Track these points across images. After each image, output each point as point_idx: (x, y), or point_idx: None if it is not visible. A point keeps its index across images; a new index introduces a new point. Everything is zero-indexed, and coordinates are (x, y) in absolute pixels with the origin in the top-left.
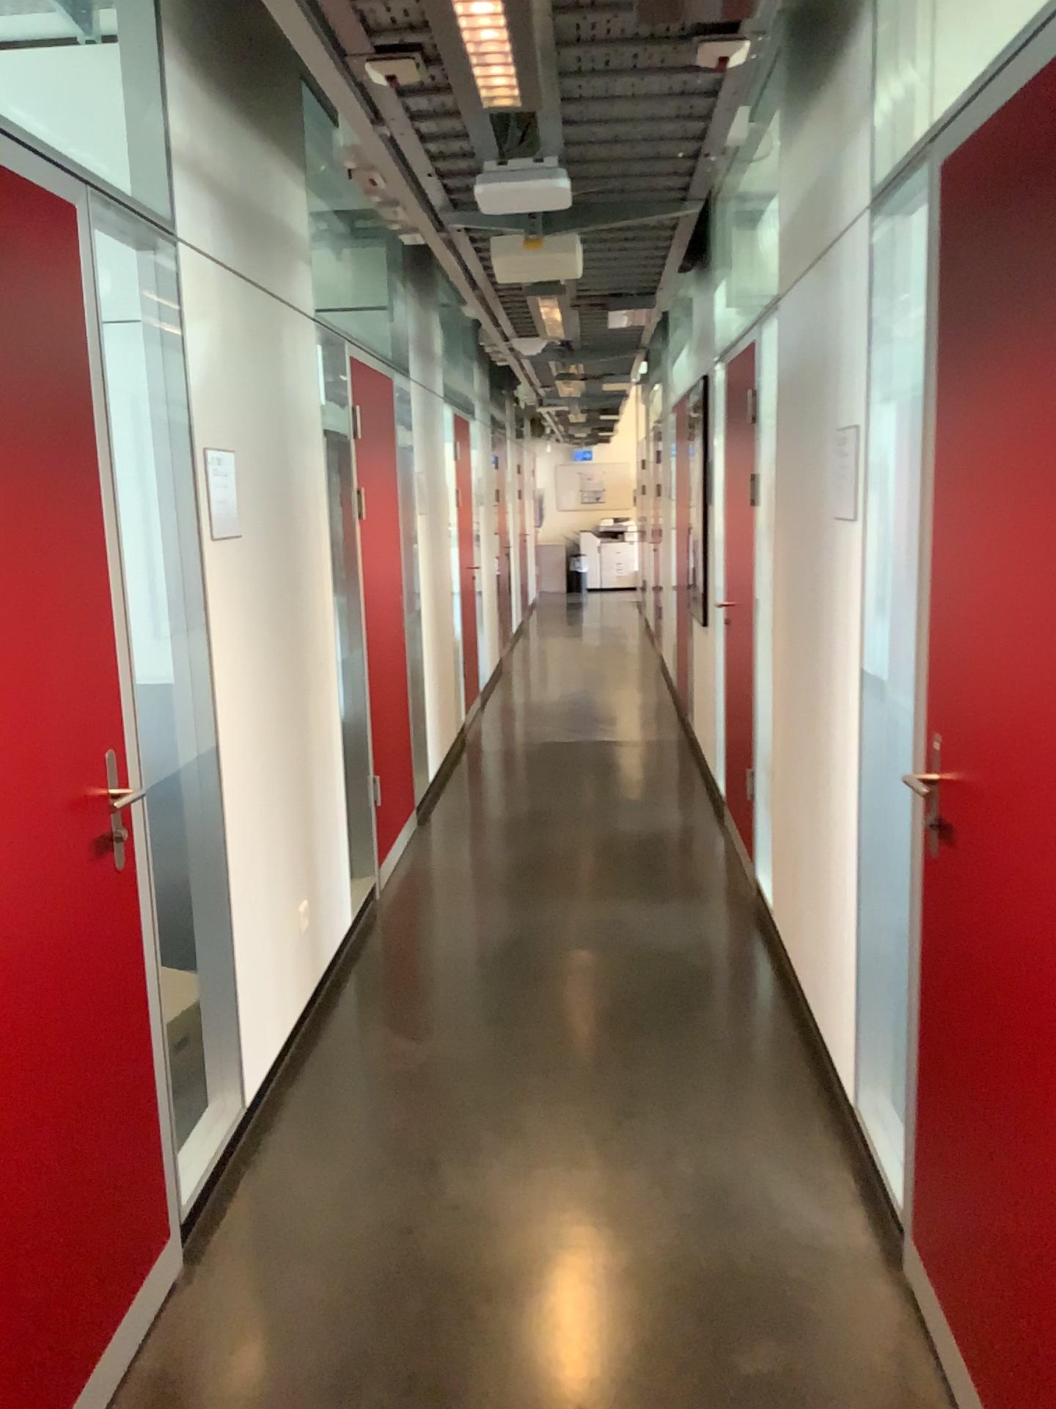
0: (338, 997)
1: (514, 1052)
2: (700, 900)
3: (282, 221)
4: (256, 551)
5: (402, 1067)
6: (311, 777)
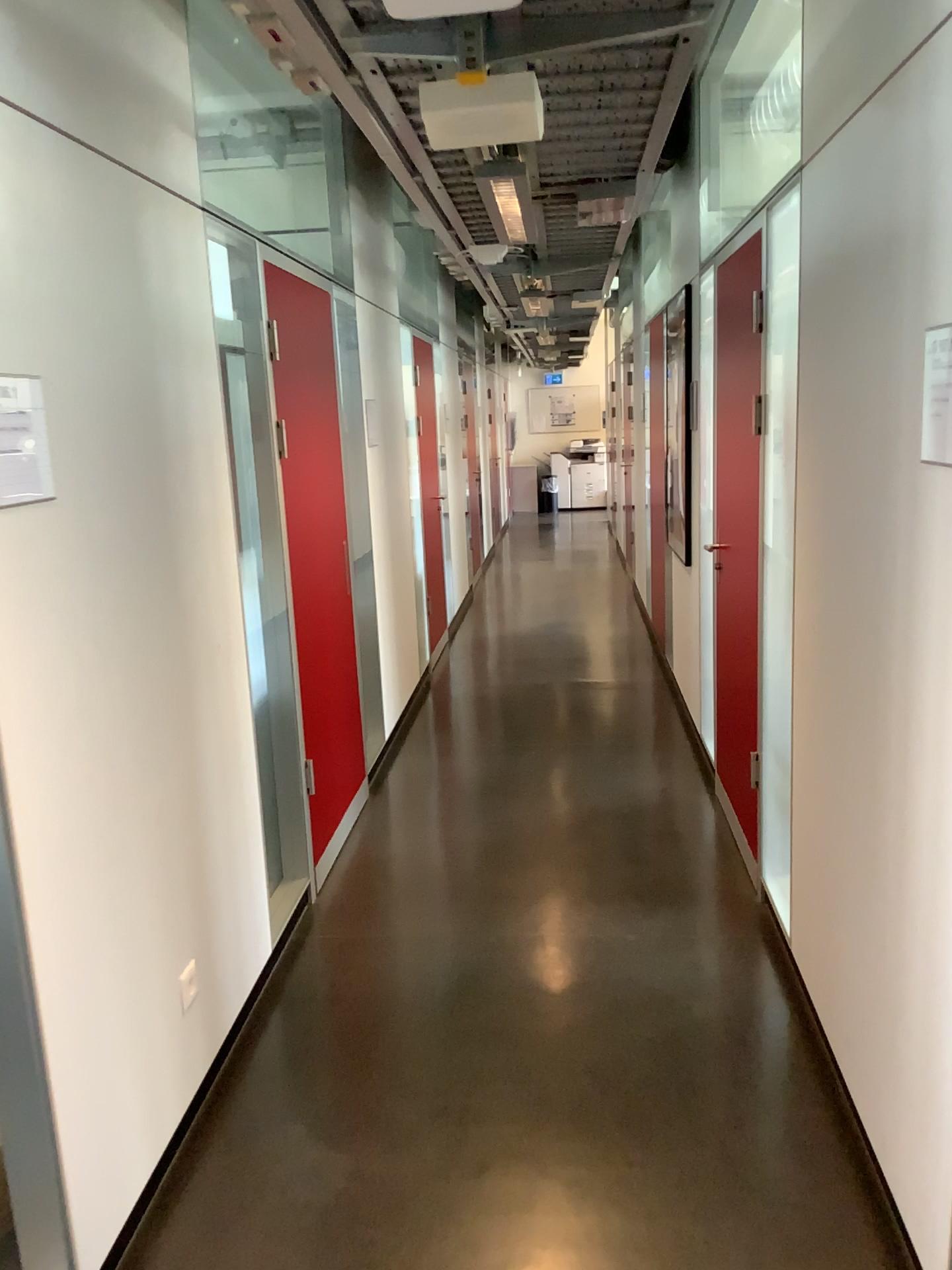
0: (246, 1069)
1: (462, 1176)
2: (695, 911)
3: (144, 70)
4: (97, 516)
5: (311, 1205)
6: (204, 794)
